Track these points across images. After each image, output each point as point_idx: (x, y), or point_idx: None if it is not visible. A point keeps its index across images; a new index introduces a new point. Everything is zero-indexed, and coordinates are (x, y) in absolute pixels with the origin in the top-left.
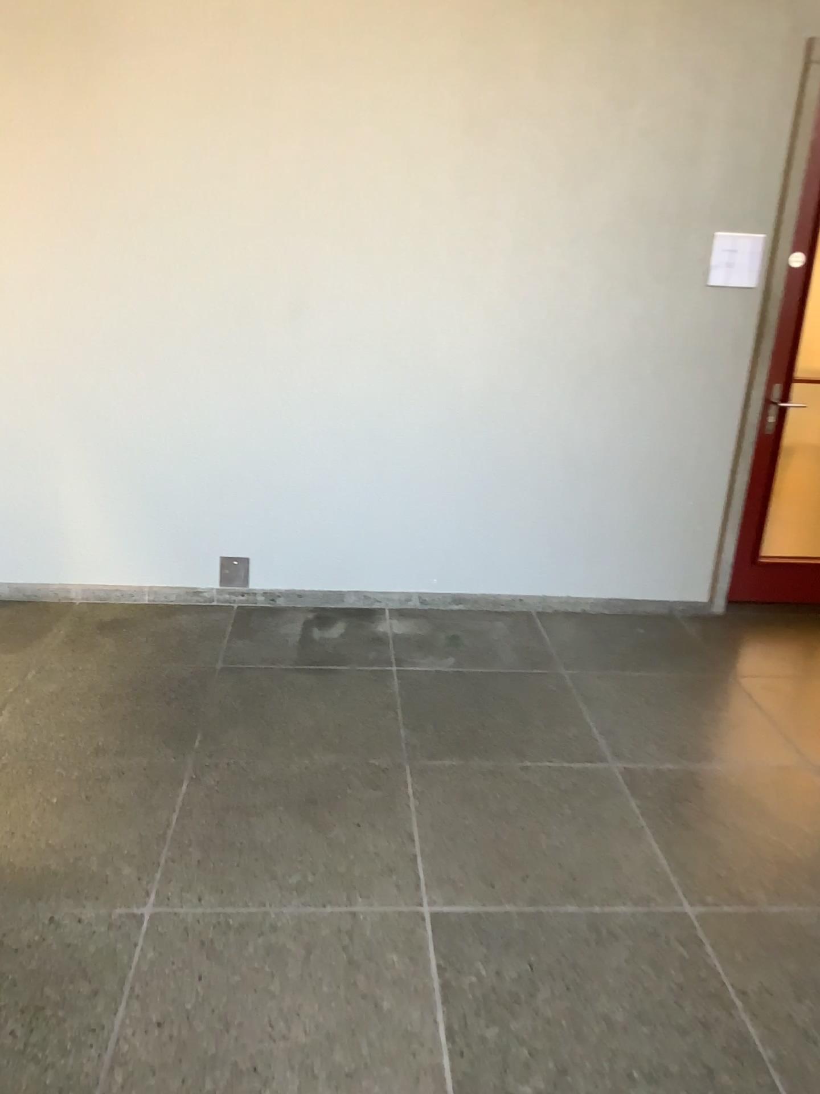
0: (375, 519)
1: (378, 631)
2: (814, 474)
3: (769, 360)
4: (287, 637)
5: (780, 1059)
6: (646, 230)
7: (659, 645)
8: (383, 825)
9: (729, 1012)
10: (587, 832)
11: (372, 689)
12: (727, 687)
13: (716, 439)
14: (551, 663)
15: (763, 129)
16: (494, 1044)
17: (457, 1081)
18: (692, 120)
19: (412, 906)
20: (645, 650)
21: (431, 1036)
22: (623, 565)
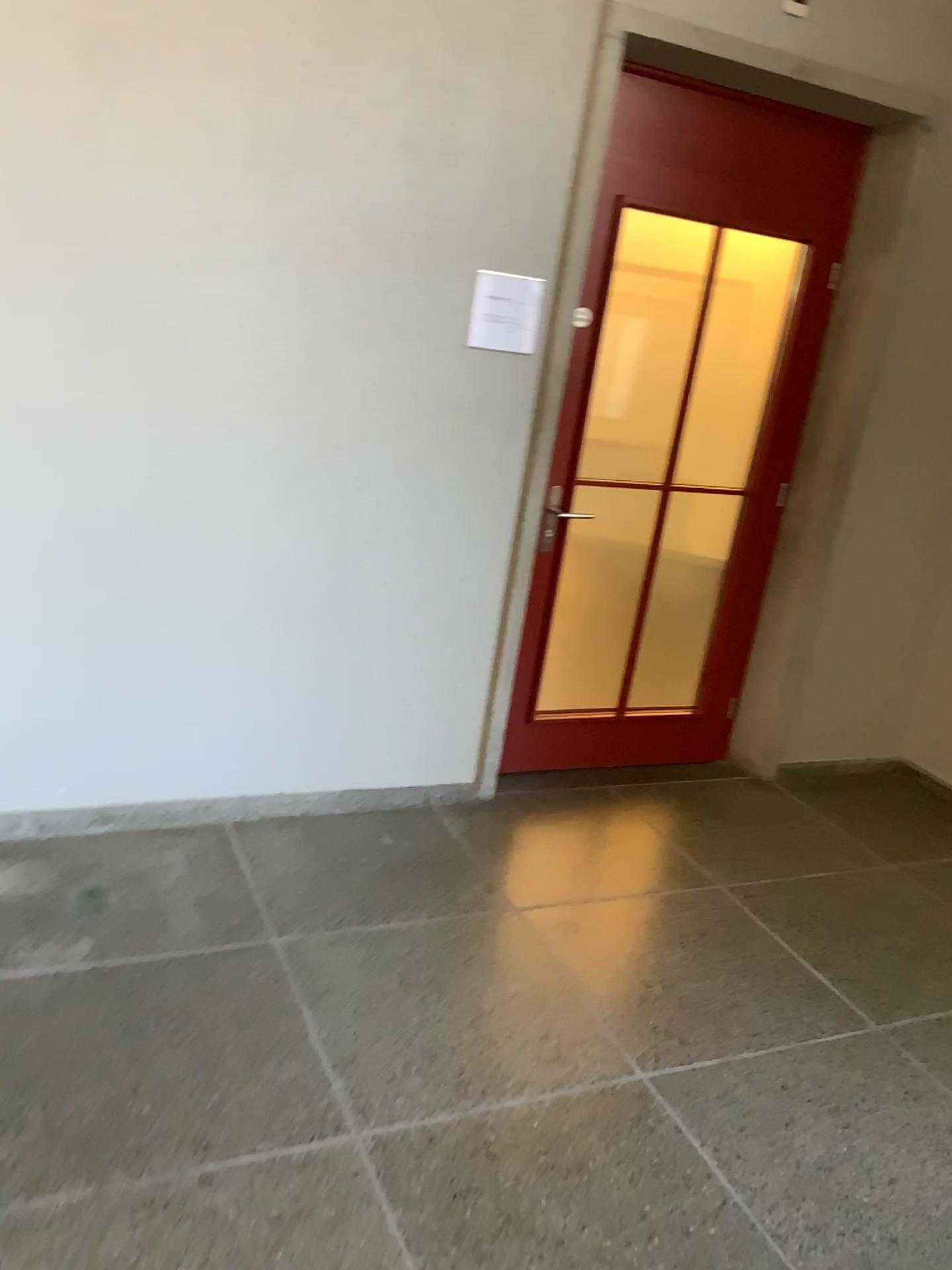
0: None
1: None
2: (604, 605)
3: (551, 454)
4: None
5: None
6: (383, 256)
7: (412, 868)
8: None
9: None
10: None
11: None
12: (512, 939)
13: (482, 563)
14: (253, 927)
15: (544, 126)
16: None
17: None
18: (448, 97)
19: None
20: (393, 880)
21: None
22: (357, 744)
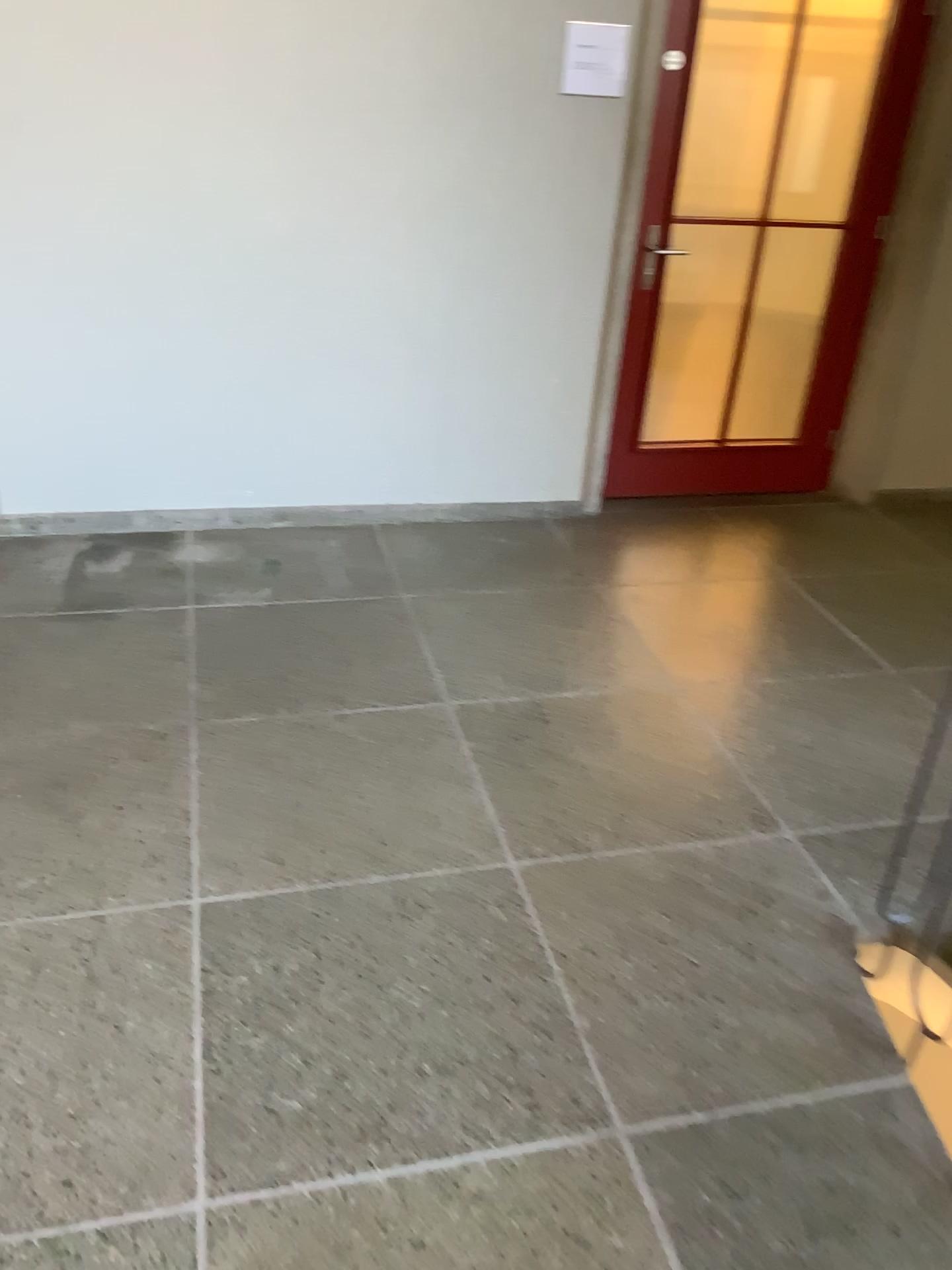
0: (161, 416)
1: (175, 561)
2: (701, 339)
3: (642, 195)
4: (52, 575)
5: (593, 1028)
6: (480, 17)
7: (520, 556)
8: (151, 804)
9: (544, 980)
10: (406, 787)
11: (157, 635)
12: (592, 601)
13: (582, 299)
14: (388, 587)
15: None
16: (260, 1055)
17: (209, 1105)
18: None
19: (175, 901)
20: (503, 563)
21: (182, 1056)
22: (480, 461)
